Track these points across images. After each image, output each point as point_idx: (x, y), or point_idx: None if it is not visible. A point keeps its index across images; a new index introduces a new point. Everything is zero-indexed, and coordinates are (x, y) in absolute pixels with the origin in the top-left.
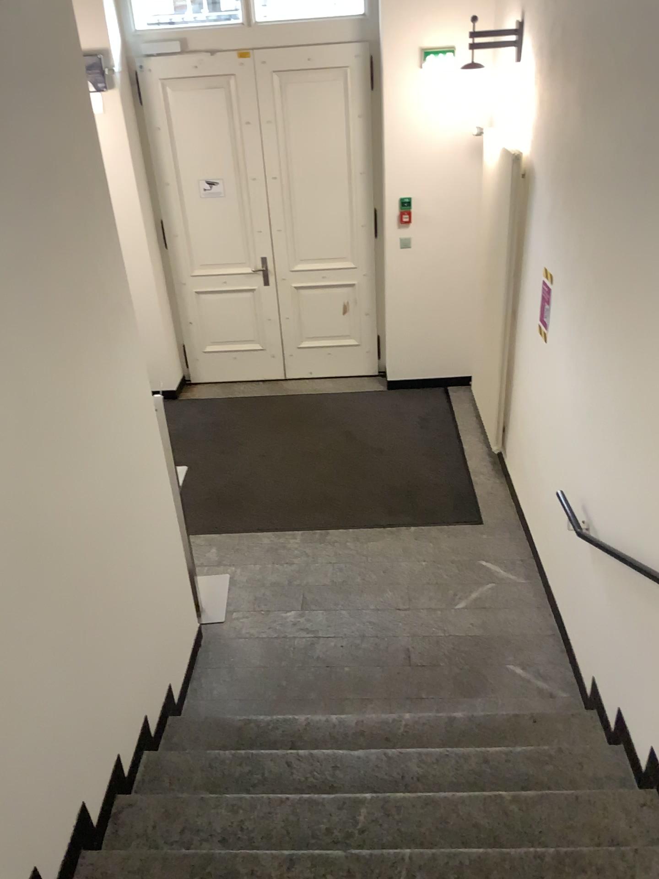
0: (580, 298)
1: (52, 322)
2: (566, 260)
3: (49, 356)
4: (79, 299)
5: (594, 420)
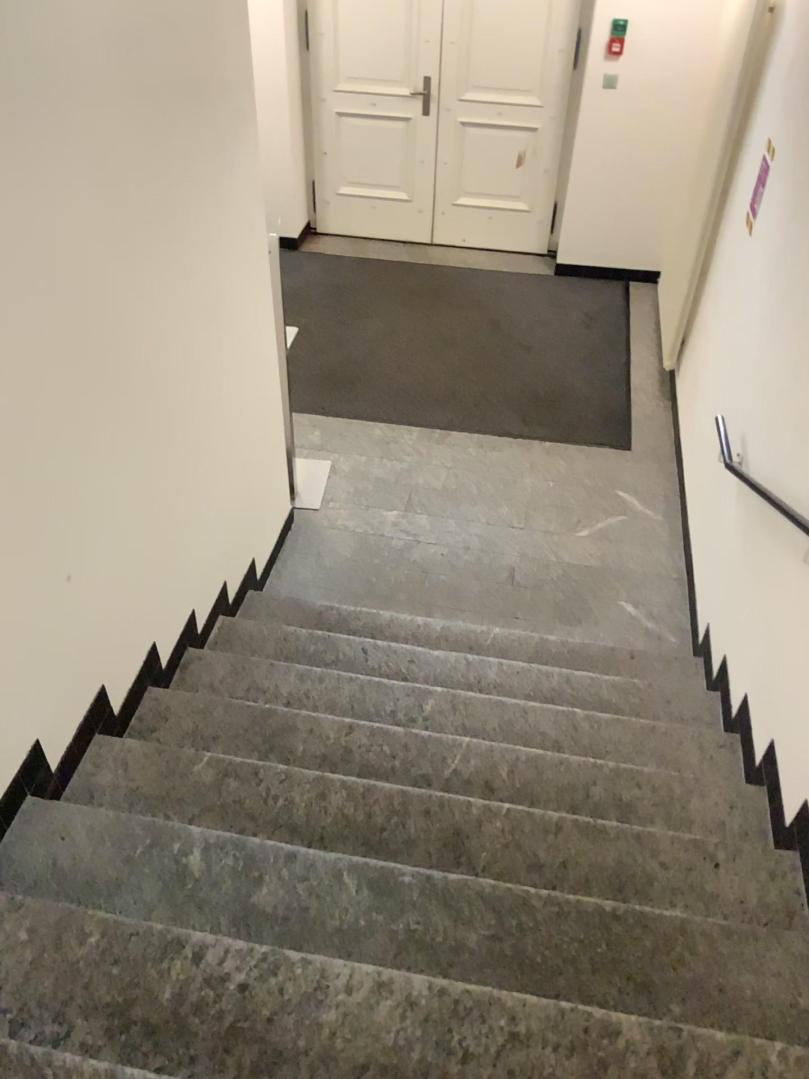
0: (797, 184)
1: (164, 124)
2: (794, 132)
3: (159, 163)
4: (197, 100)
5: (777, 338)
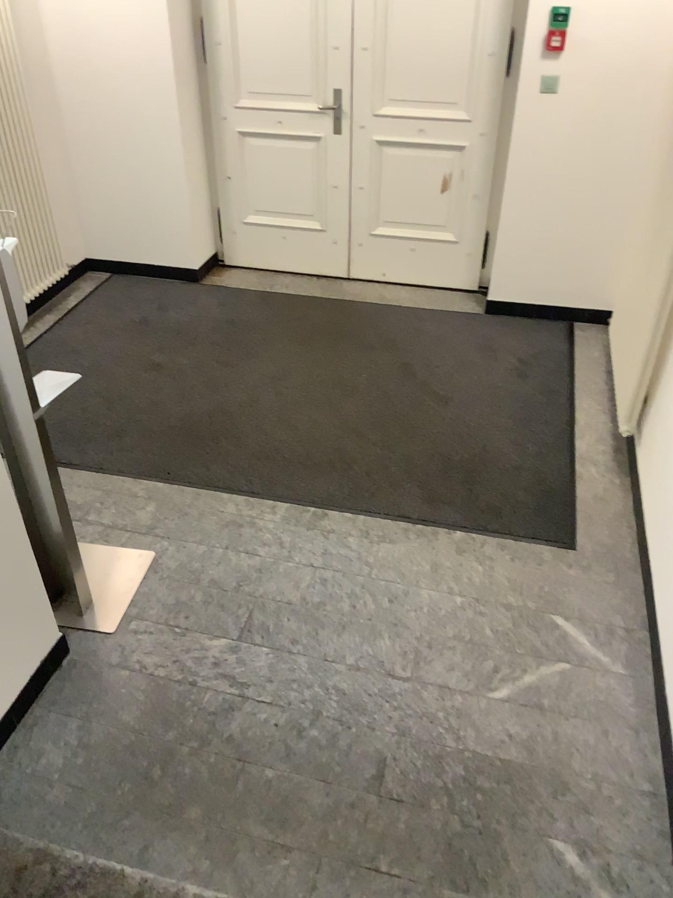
0: None
1: None
2: None
3: None
4: None
5: None
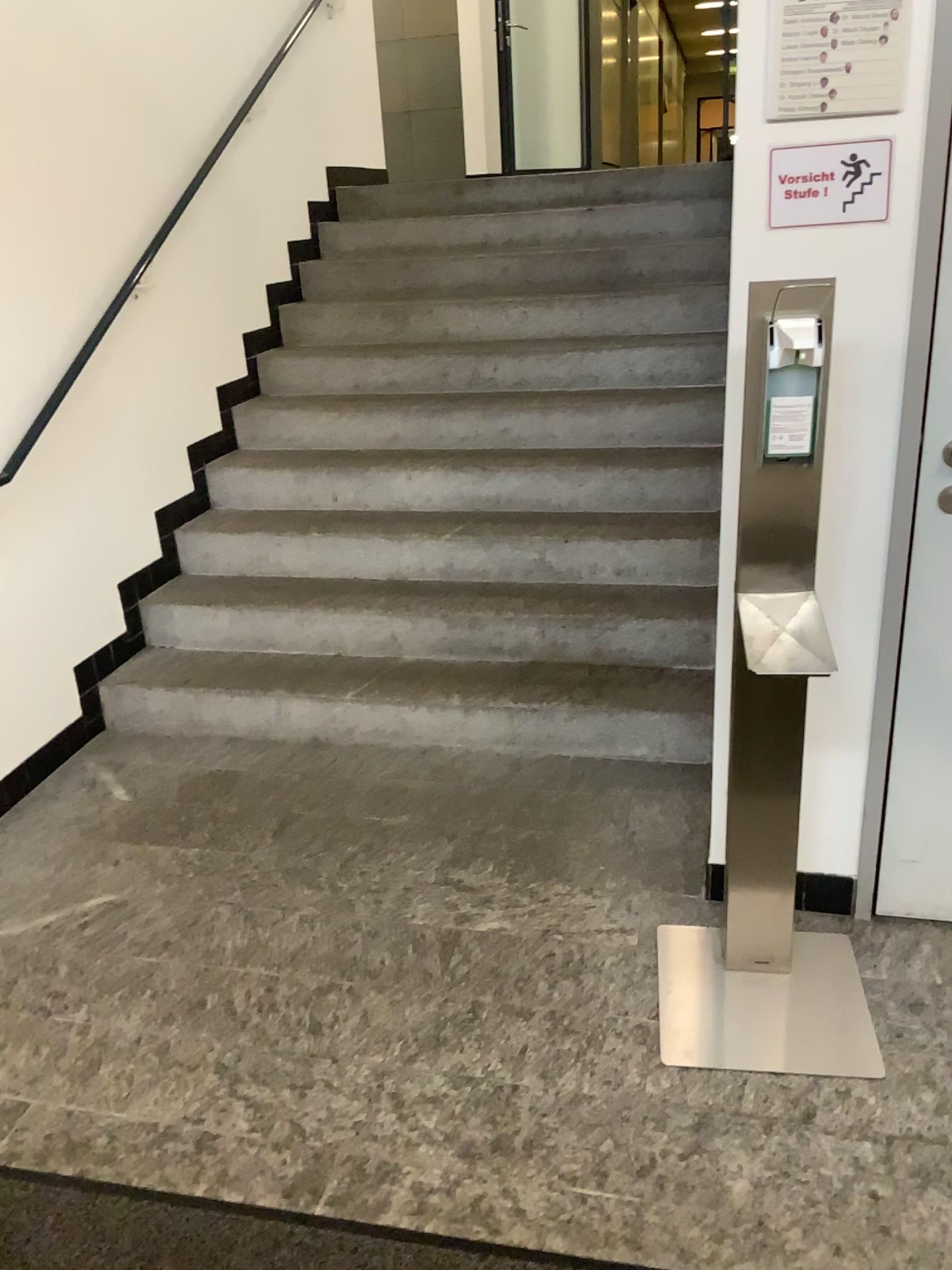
0: None
1: None
2: None
3: None
4: None
5: None
